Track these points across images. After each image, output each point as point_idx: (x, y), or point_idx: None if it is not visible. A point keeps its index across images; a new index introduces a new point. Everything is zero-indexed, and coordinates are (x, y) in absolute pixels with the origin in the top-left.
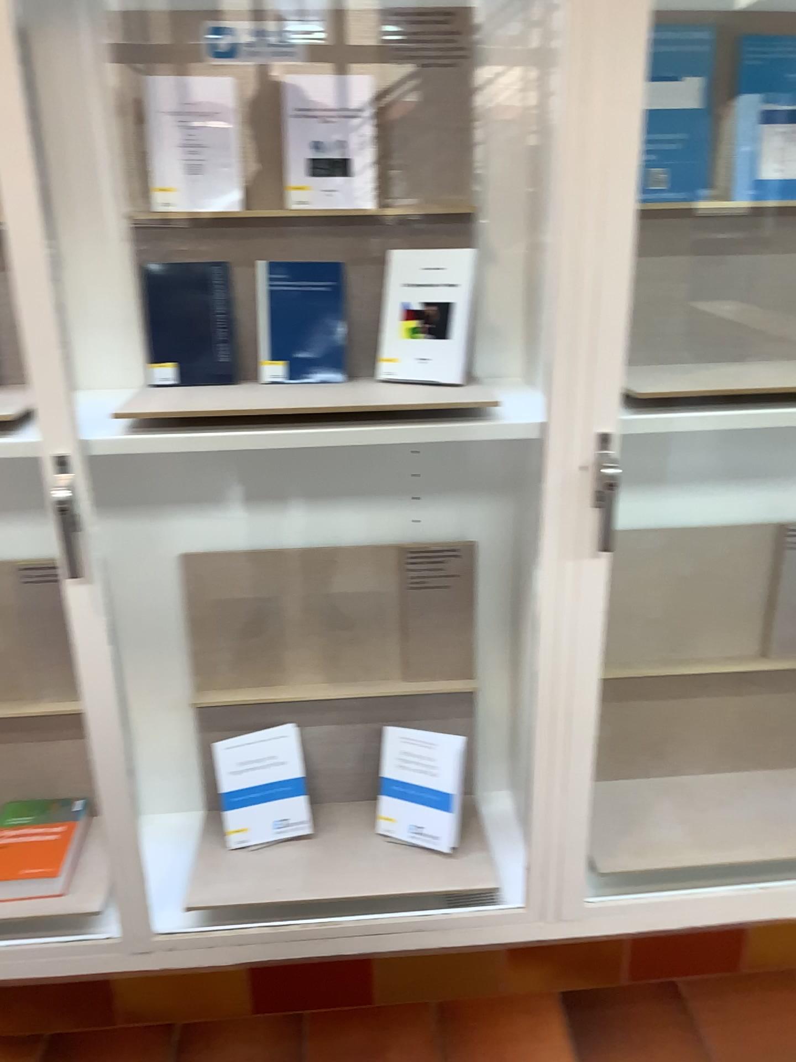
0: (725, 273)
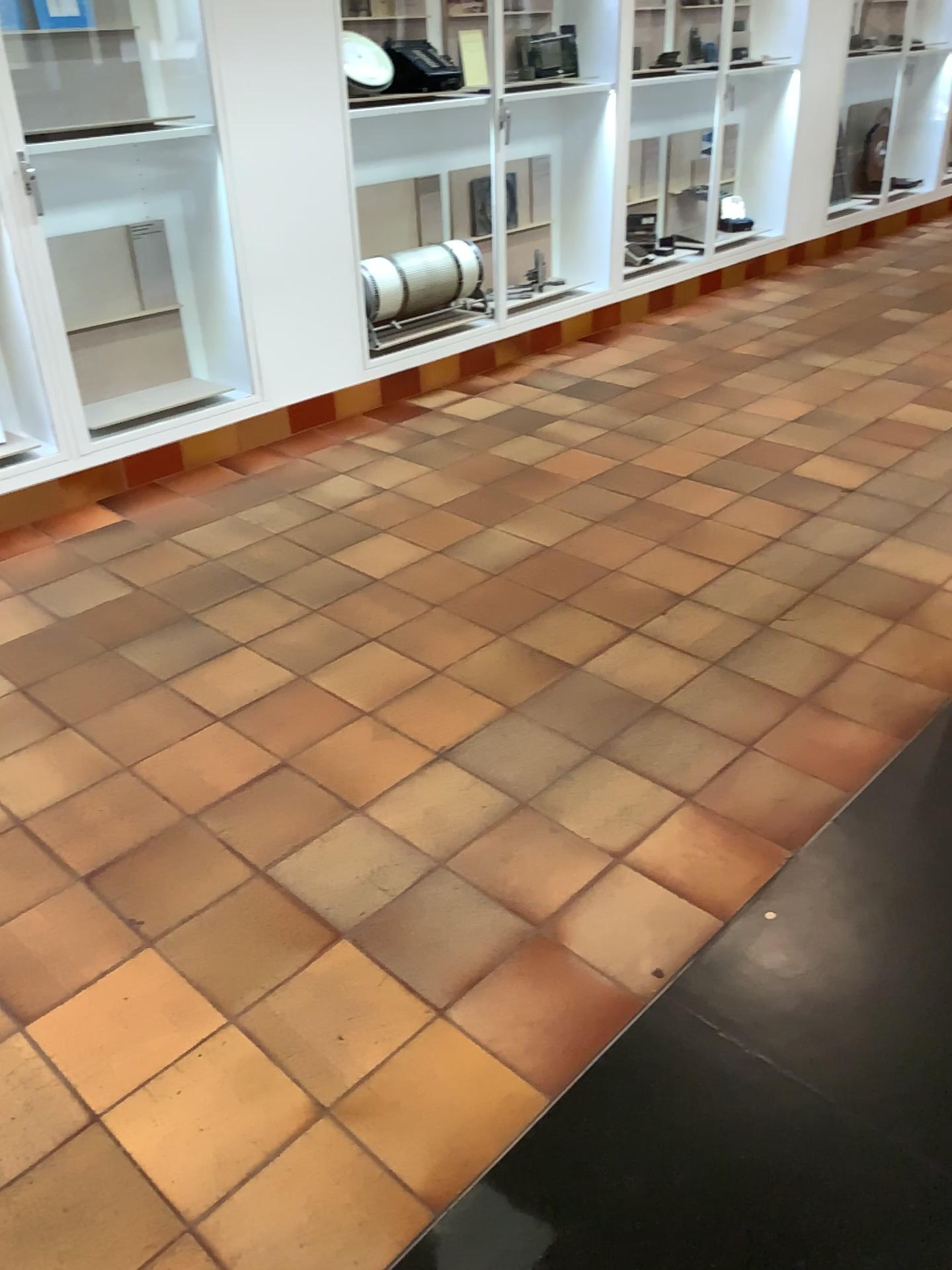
0: (49, 72)
